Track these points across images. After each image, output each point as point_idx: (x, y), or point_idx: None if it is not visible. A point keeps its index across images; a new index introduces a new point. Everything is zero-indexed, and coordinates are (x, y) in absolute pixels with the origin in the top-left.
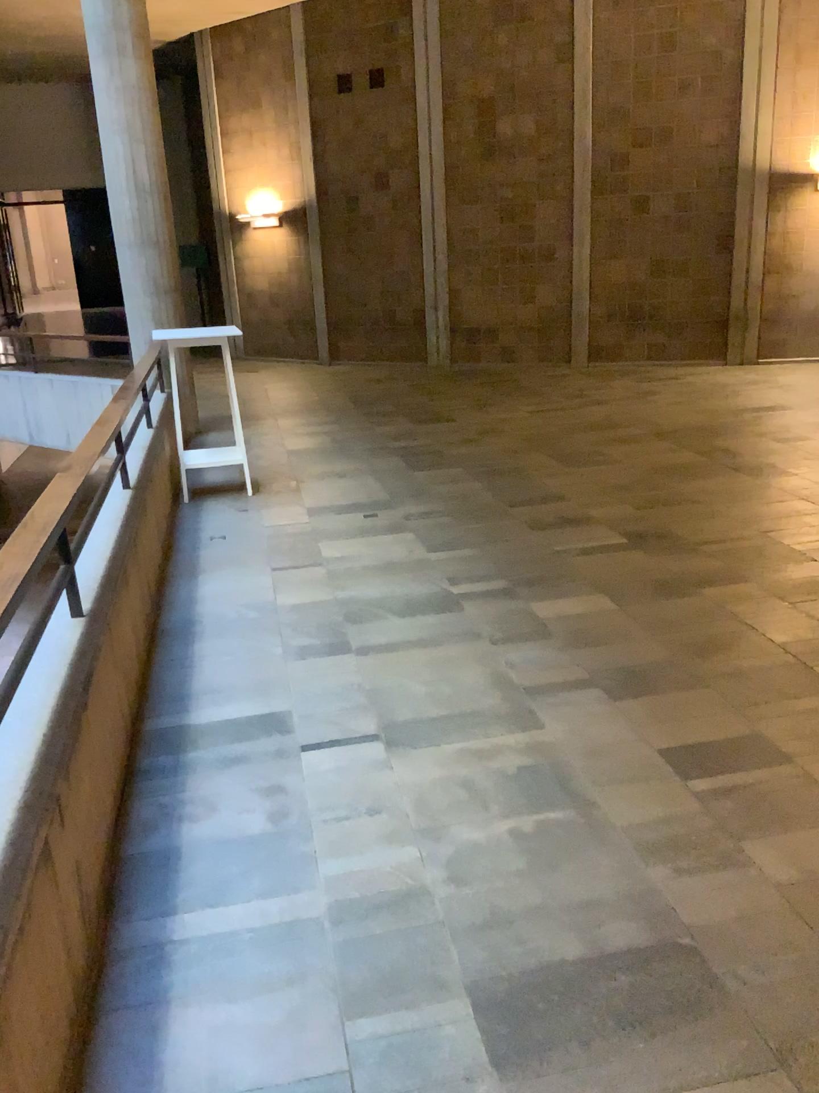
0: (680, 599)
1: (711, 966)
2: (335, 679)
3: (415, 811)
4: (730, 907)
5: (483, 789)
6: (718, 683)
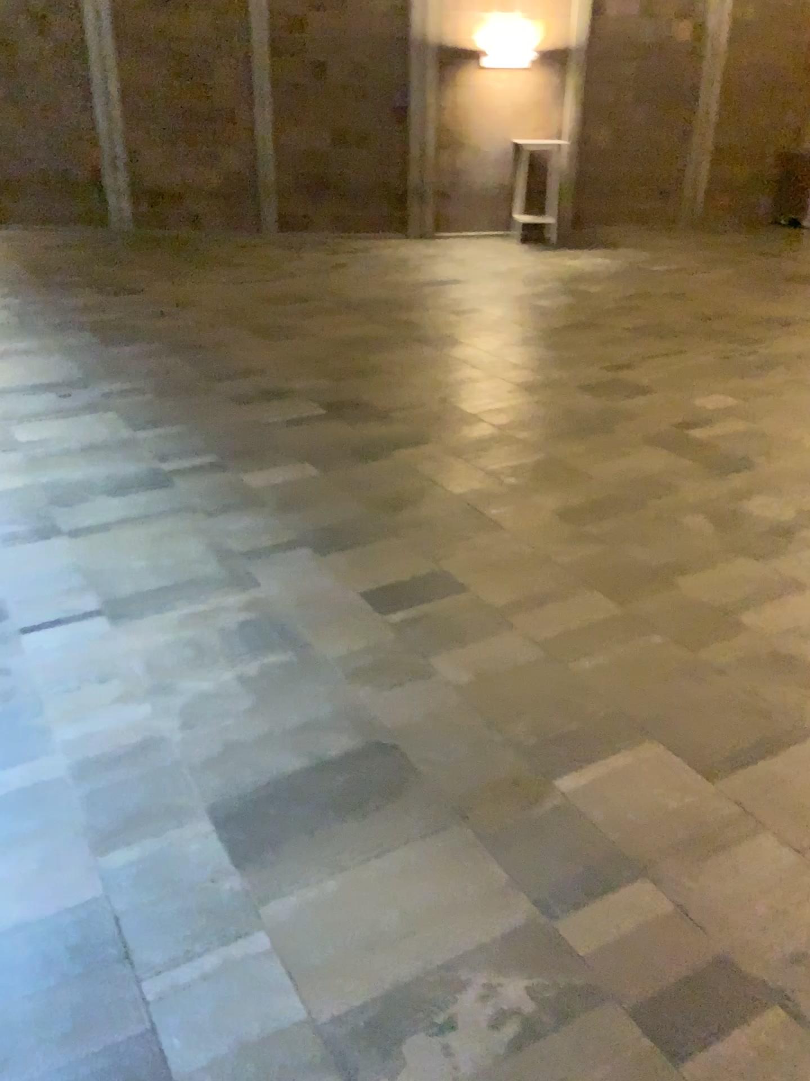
0: (371, 458)
1: (403, 749)
2: (49, 557)
3: (143, 666)
4: (417, 703)
5: (206, 639)
6: (405, 528)
